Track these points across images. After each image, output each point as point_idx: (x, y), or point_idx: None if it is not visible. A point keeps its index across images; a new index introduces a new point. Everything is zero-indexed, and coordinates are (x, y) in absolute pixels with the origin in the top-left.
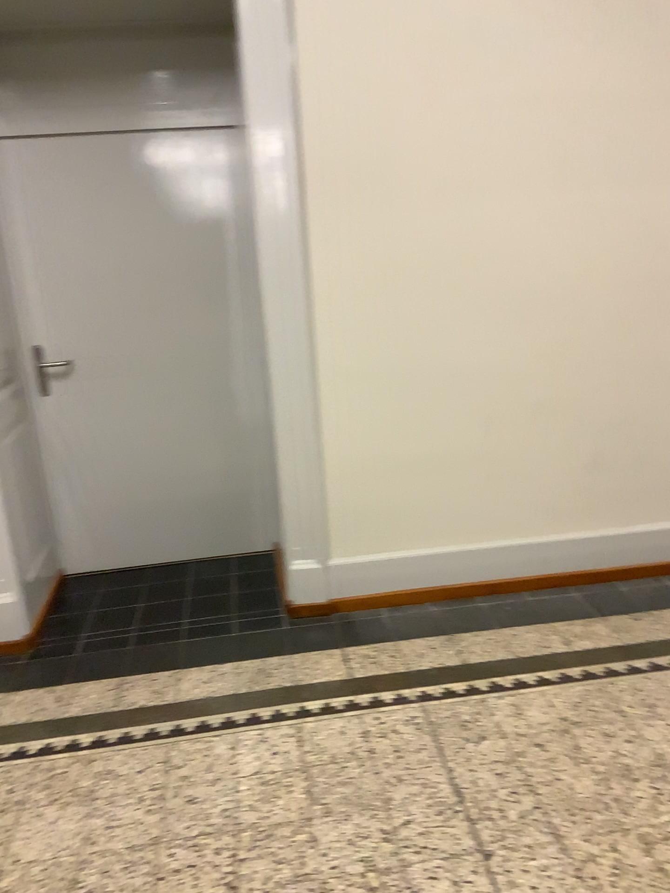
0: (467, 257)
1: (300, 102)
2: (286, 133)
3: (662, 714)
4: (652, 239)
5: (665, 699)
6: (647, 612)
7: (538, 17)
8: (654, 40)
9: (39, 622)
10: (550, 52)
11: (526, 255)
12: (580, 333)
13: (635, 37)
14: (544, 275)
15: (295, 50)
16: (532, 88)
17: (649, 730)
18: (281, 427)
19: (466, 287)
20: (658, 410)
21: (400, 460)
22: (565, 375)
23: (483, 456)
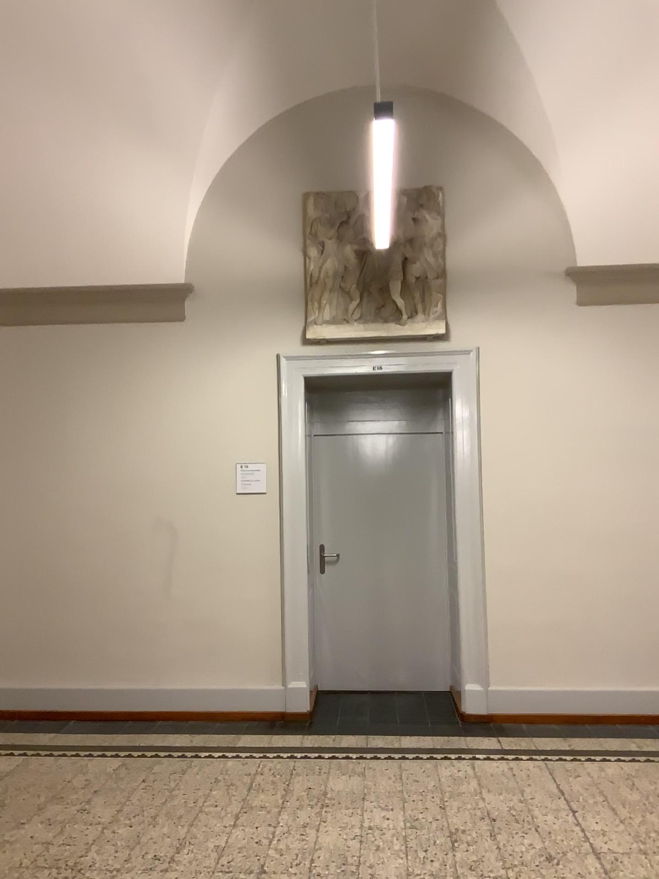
0: (573, 509)
1: (481, 428)
2: (474, 443)
3: None
4: None
5: None
6: None
7: (608, 390)
8: None
9: (313, 707)
10: (616, 406)
11: (609, 510)
12: (645, 557)
13: None
14: (620, 522)
15: (481, 405)
16: (607, 423)
17: None
18: (463, 600)
19: (573, 526)
20: None
21: (534, 627)
22: (638, 582)
23: (587, 629)
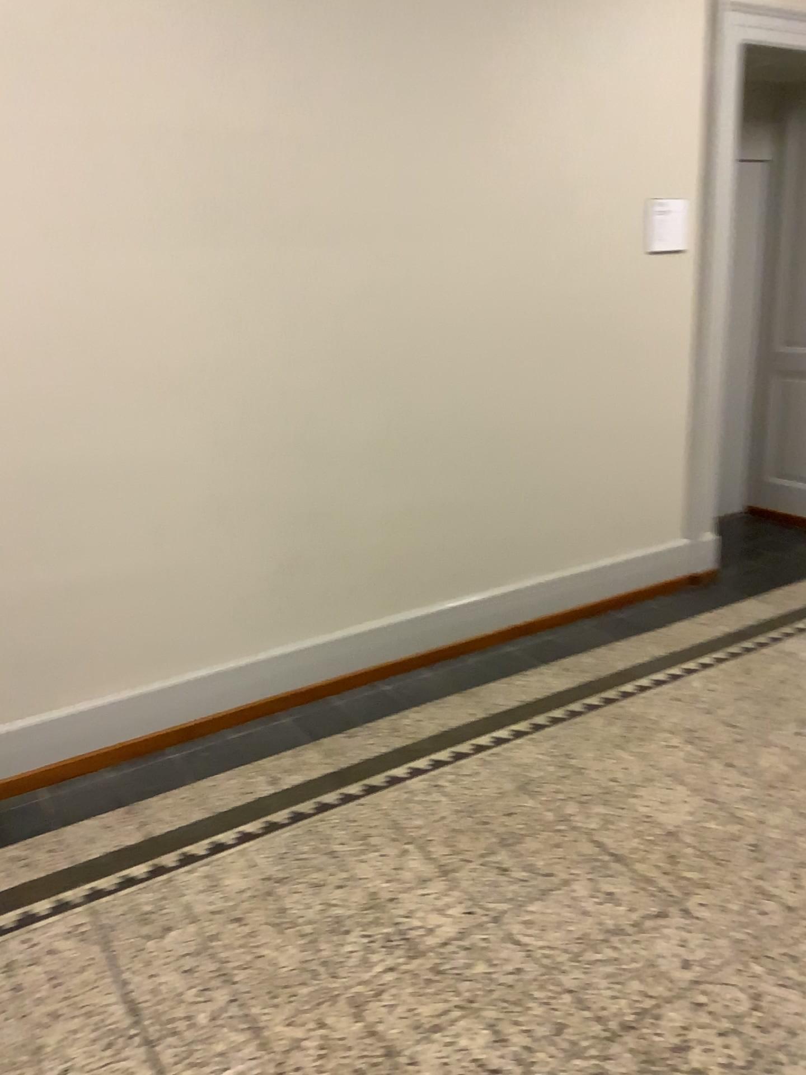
0: (111, 322)
1: None
2: None
3: (382, 844)
4: (331, 301)
5: (386, 827)
6: (369, 726)
7: (166, 28)
8: (307, 71)
9: None
10: (185, 73)
11: (188, 320)
12: (264, 412)
13: (284, 66)
14: (212, 344)
15: None
16: (170, 115)
17: (367, 868)
18: None
19: (115, 361)
20: (360, 496)
21: (51, 588)
22: (252, 463)
23: (163, 570)
